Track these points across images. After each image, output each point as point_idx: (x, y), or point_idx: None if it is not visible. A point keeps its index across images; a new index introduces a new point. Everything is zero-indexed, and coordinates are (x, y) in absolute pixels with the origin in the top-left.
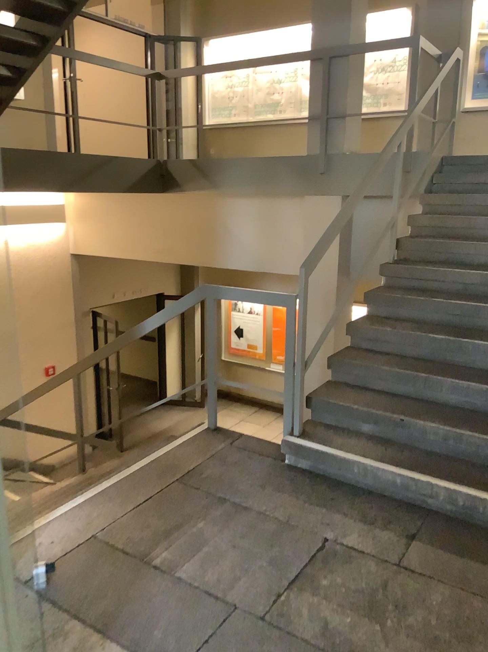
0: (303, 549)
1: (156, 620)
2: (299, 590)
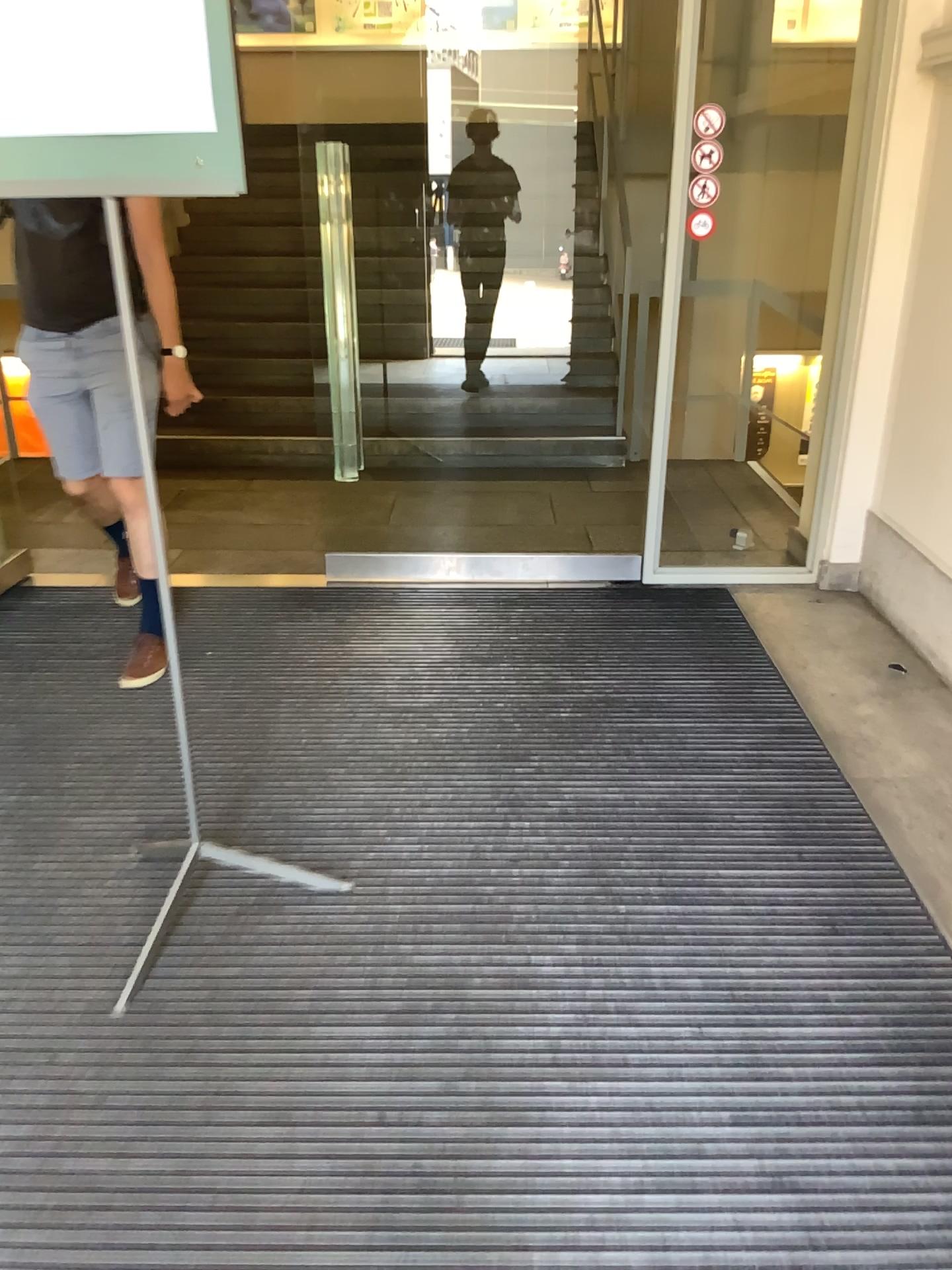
0: (162, 495)
1: (63, 536)
2: (170, 509)
